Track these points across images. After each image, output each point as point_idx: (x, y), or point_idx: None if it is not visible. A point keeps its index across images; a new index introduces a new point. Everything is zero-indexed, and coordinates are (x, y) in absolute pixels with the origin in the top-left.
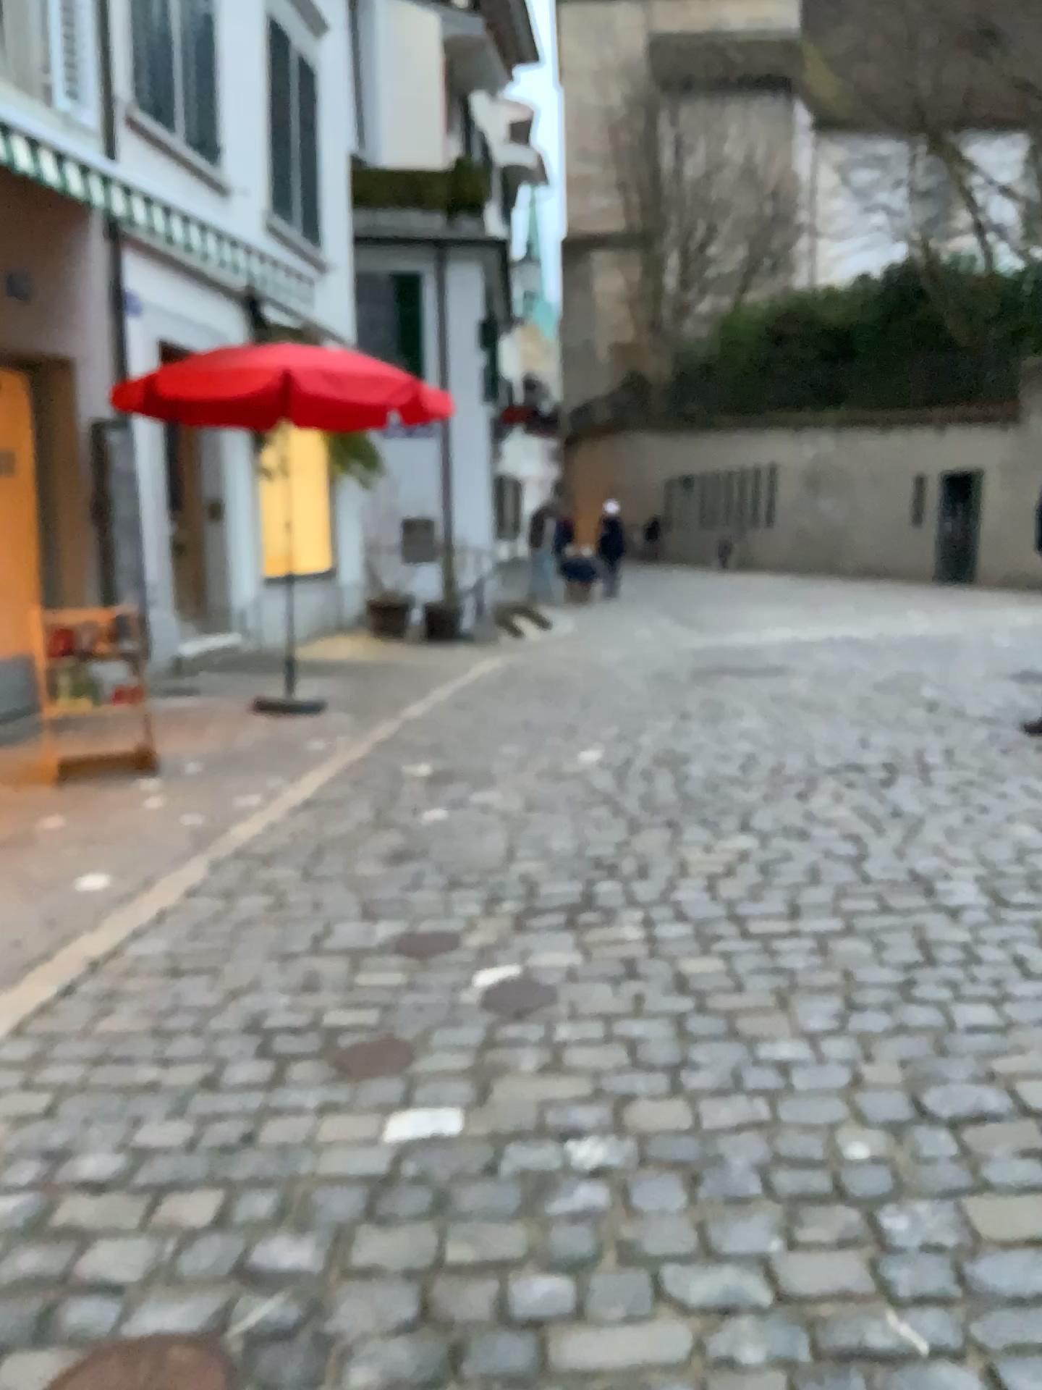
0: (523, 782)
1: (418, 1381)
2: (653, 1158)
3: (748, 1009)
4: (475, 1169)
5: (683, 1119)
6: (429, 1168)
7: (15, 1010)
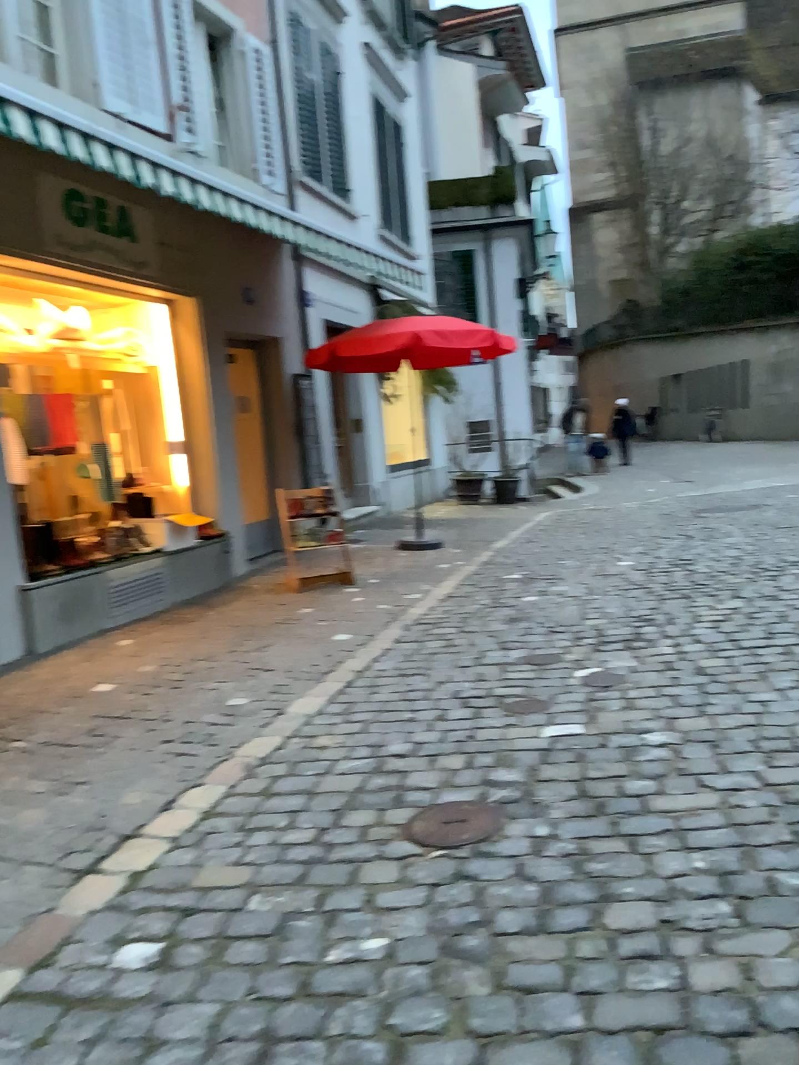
0: (585, 578)
1: (585, 813)
2: (692, 737)
3: (741, 679)
4: (596, 745)
5: (706, 723)
6: (571, 745)
7: (327, 693)
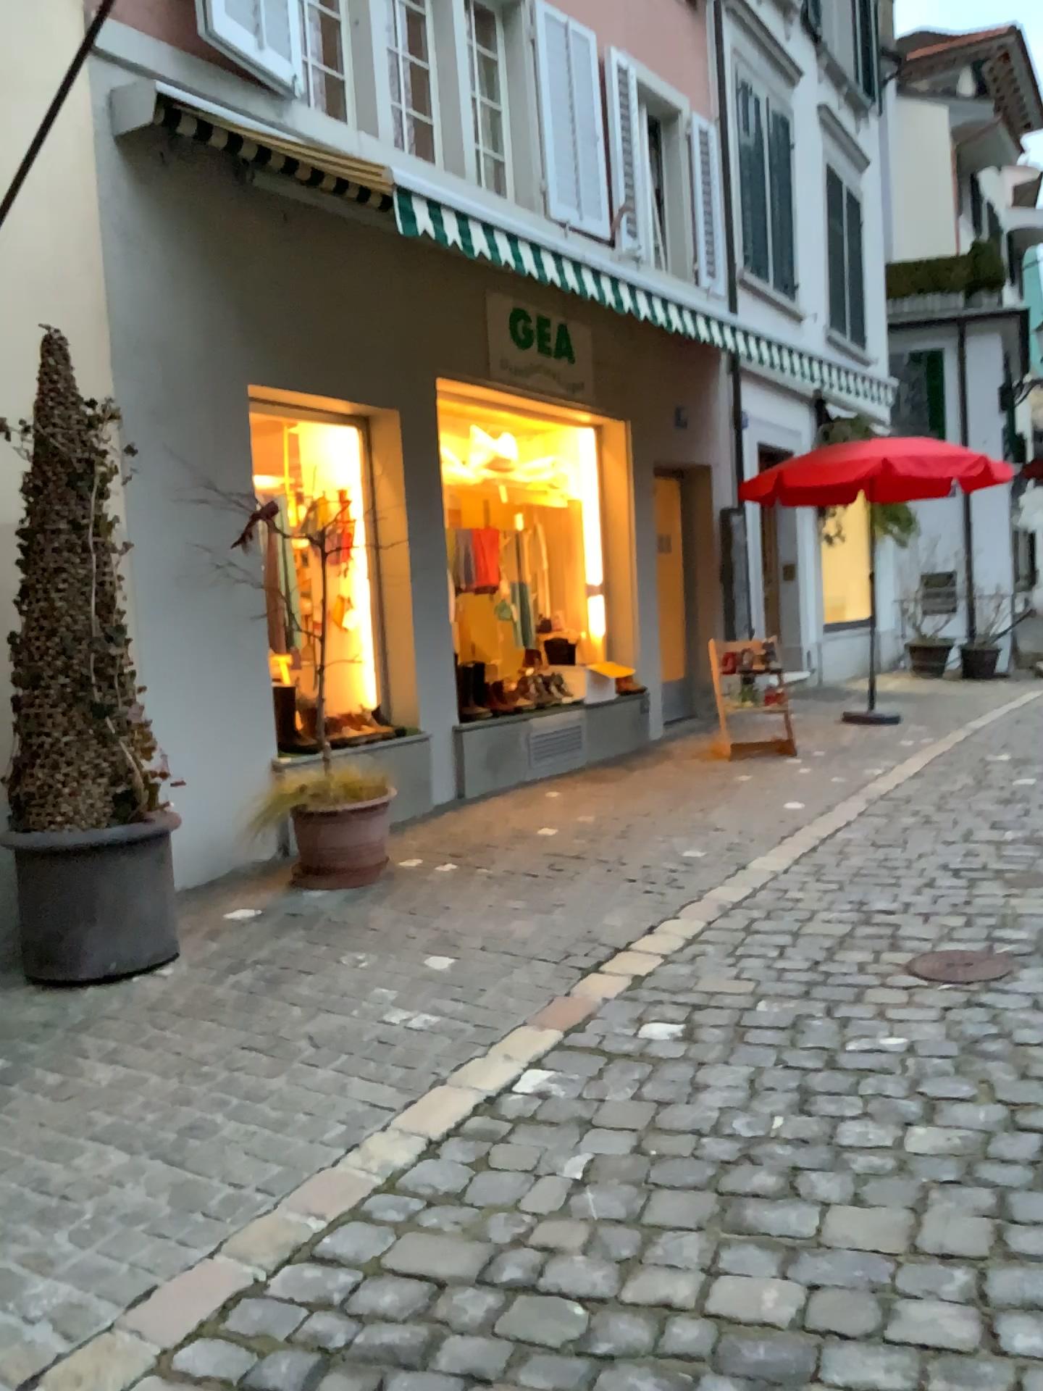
0: None
1: None
2: None
3: None
4: None
5: None
6: None
7: (792, 852)
